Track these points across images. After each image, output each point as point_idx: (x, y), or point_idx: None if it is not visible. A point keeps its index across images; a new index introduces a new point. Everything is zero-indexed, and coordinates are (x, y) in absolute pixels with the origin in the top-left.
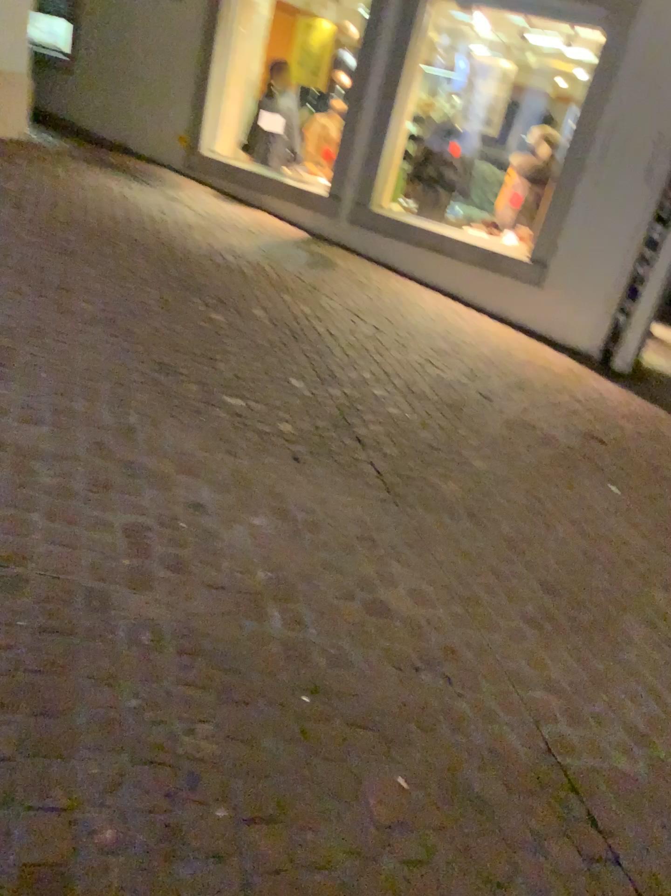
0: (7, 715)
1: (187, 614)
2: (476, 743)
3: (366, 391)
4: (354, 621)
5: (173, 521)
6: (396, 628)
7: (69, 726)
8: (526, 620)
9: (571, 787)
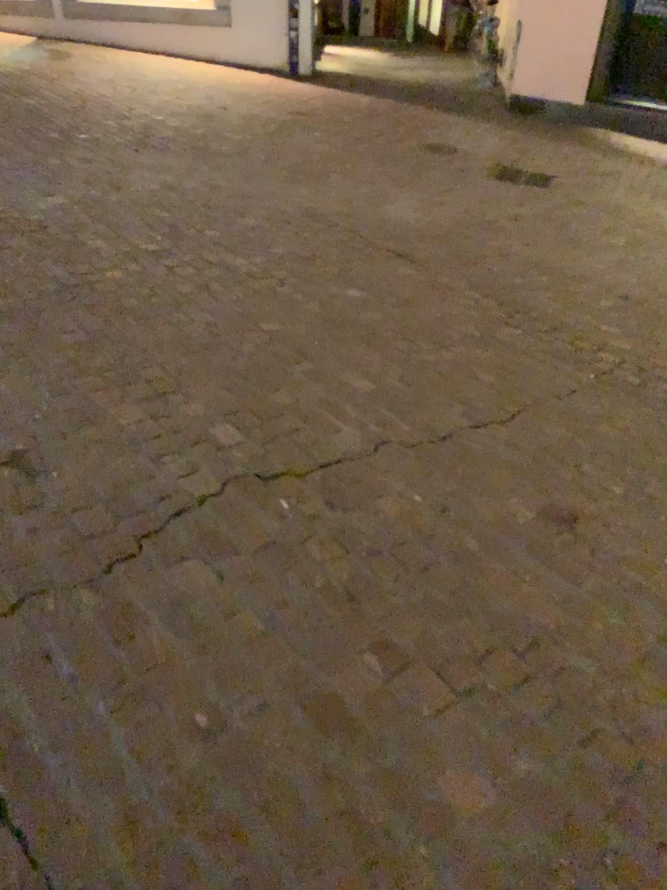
0: (94, 221)
1: (132, 196)
2: (270, 208)
3: (145, 121)
4: (202, 190)
5: (97, 177)
6: (221, 191)
7: (118, 220)
8: (279, 182)
9: (312, 212)
